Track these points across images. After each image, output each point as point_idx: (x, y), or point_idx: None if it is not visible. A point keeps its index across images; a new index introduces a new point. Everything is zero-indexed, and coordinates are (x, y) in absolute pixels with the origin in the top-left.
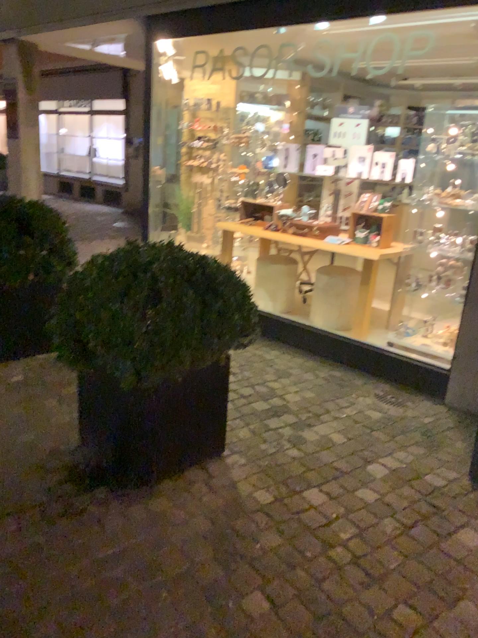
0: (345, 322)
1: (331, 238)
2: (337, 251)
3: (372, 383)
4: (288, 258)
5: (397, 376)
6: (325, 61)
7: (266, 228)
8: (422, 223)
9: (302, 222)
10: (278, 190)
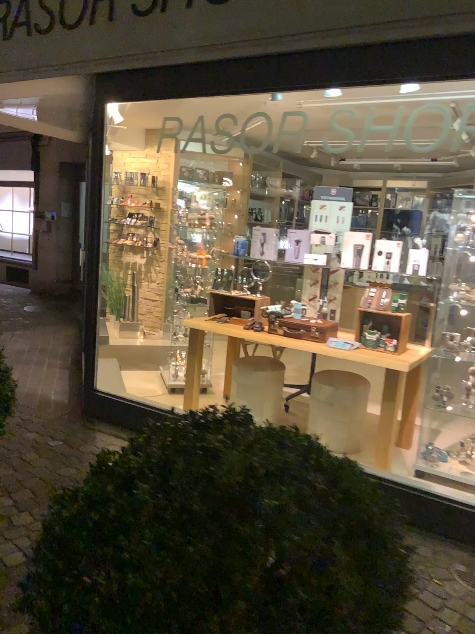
0: (355, 443)
1: (337, 342)
2: (350, 360)
3: (443, 550)
4: (274, 363)
5: (470, 535)
6: (347, 134)
7: (248, 328)
8: (451, 325)
9: (293, 320)
10: (257, 281)
